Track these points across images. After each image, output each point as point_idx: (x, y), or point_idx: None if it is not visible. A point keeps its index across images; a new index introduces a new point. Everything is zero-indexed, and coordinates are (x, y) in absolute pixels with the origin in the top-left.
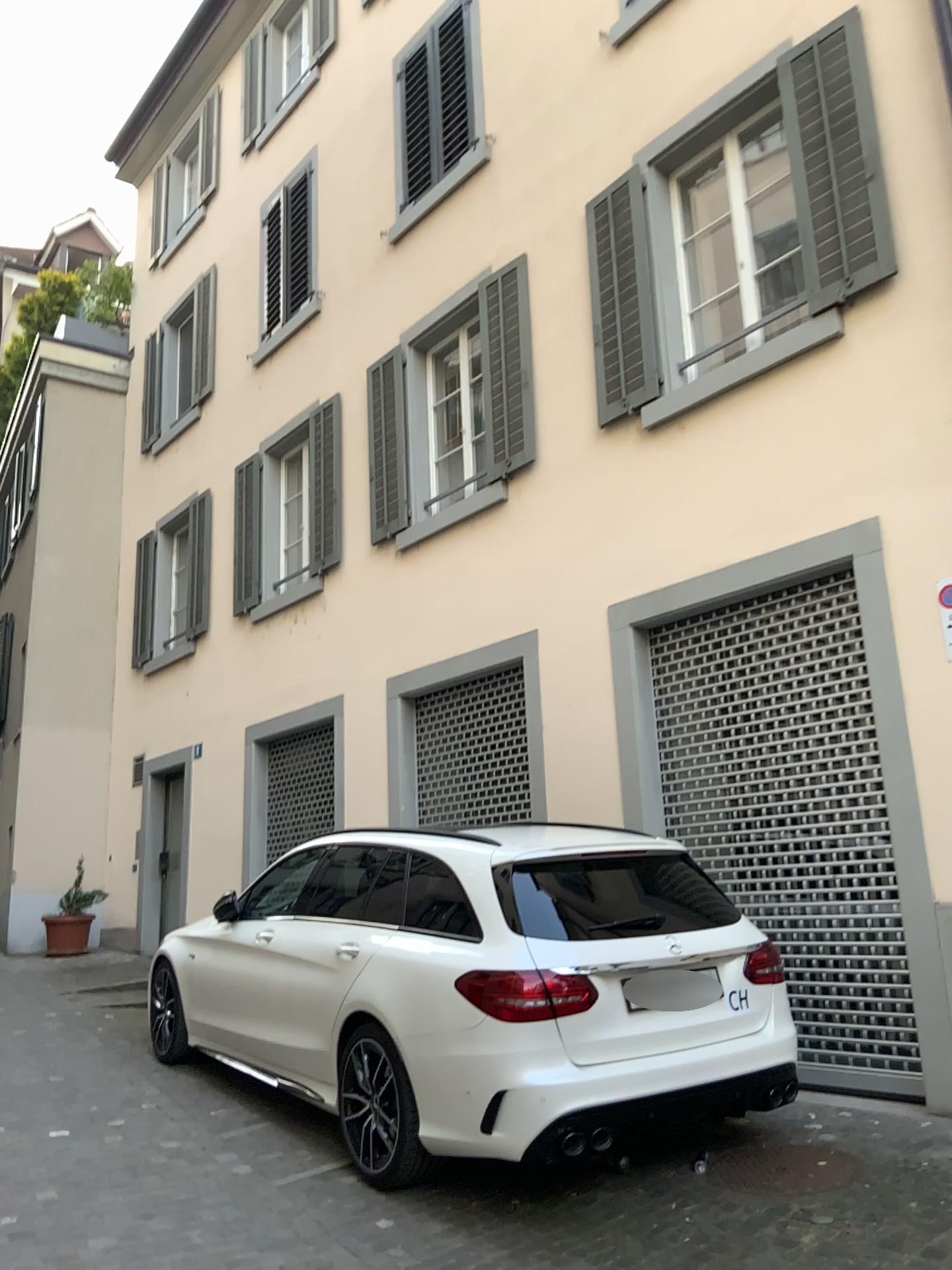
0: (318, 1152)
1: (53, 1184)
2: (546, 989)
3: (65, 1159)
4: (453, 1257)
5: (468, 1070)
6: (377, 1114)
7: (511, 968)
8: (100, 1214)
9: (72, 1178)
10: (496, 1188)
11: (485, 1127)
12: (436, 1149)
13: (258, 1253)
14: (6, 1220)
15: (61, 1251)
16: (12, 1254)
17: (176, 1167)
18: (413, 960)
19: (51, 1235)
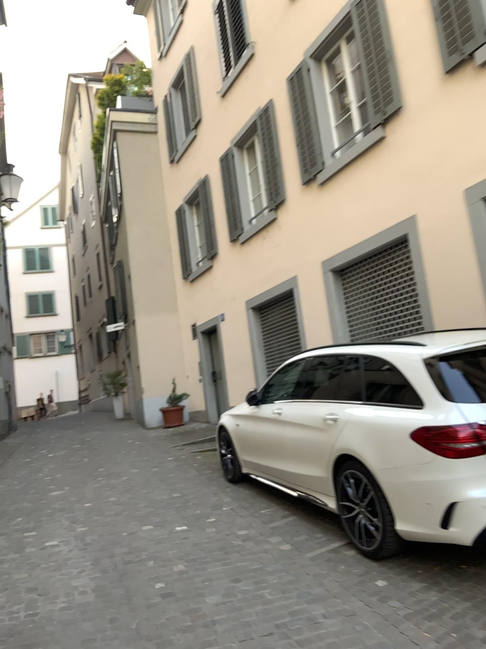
0: (329, 535)
1: (182, 560)
2: (477, 435)
3: (187, 544)
4: (436, 609)
5: (428, 490)
6: (367, 516)
7: (450, 423)
8: (211, 579)
9: (192, 556)
10: (451, 558)
11: (445, 525)
12: (411, 538)
13: (308, 605)
14: (160, 585)
15: (192, 606)
16: (165, 608)
17: (249, 547)
18: (379, 422)
19: (185, 595)
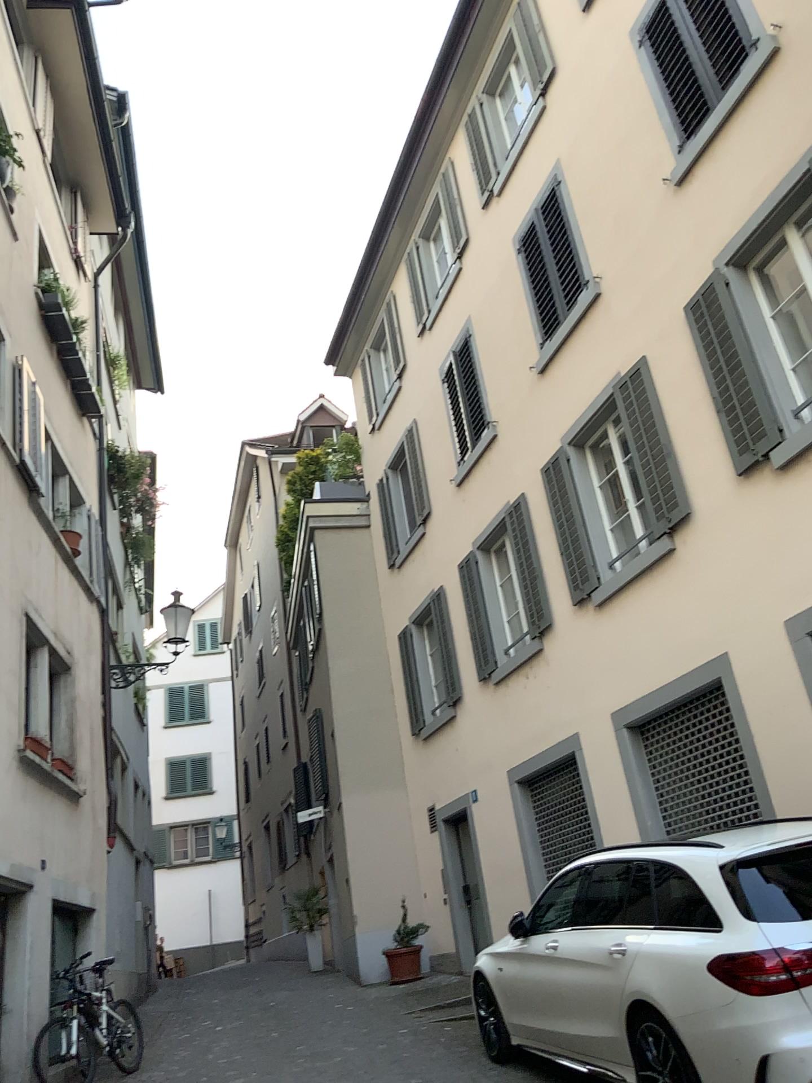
0: None
1: None
2: (784, 963)
3: None
4: None
5: (734, 1041)
6: None
7: (750, 949)
8: None
9: None
10: None
11: None
12: None
13: None
14: None
15: None
16: None
17: None
18: (669, 951)
19: None
